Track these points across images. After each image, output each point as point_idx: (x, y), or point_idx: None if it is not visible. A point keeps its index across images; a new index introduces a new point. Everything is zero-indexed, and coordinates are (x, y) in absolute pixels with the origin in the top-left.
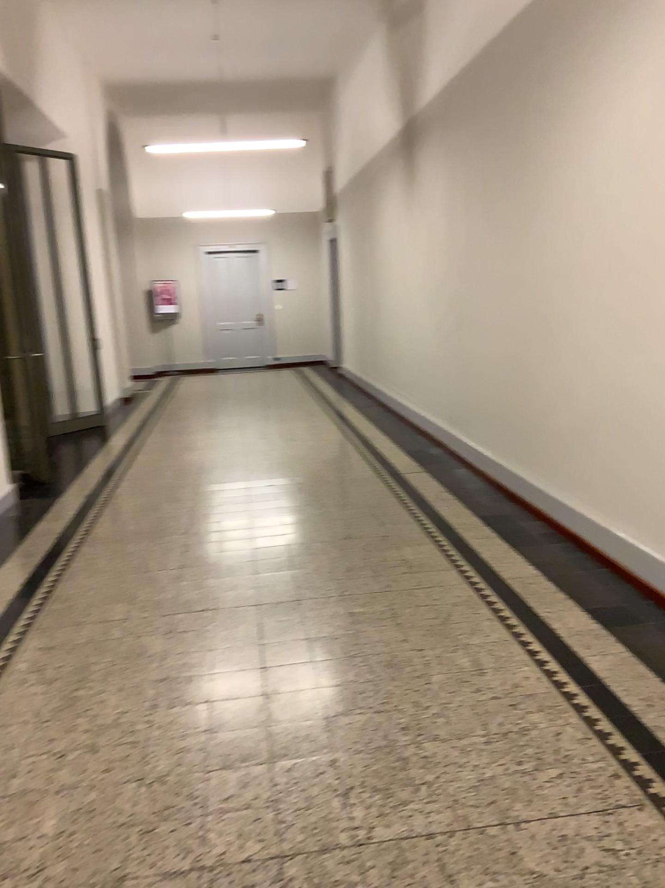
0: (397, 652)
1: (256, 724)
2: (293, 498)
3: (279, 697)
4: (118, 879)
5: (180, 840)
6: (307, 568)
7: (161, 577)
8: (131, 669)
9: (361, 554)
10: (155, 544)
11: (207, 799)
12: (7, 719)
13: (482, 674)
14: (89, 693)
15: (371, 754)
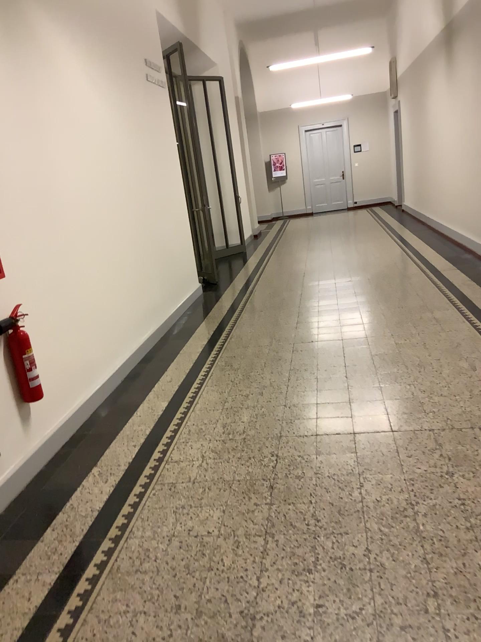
0: (423, 360)
1: (343, 388)
2: (365, 287)
3: (355, 378)
4: (280, 436)
5: (307, 426)
6: (372, 322)
7: (288, 327)
8: (276, 366)
9: (407, 315)
10: (282, 311)
11: (318, 413)
12: (219, 383)
13: (473, 370)
14: (256, 374)
15: (403, 400)
